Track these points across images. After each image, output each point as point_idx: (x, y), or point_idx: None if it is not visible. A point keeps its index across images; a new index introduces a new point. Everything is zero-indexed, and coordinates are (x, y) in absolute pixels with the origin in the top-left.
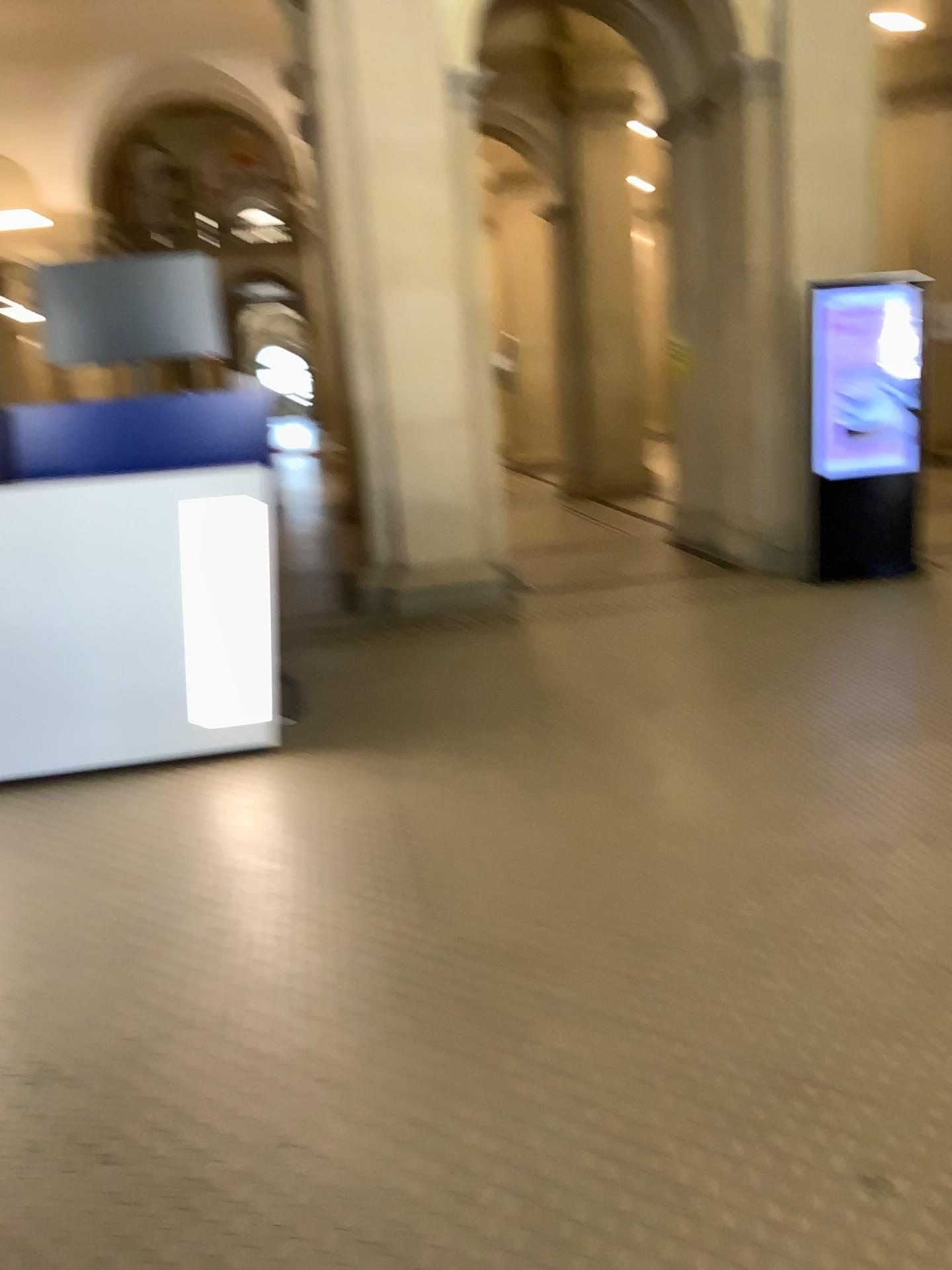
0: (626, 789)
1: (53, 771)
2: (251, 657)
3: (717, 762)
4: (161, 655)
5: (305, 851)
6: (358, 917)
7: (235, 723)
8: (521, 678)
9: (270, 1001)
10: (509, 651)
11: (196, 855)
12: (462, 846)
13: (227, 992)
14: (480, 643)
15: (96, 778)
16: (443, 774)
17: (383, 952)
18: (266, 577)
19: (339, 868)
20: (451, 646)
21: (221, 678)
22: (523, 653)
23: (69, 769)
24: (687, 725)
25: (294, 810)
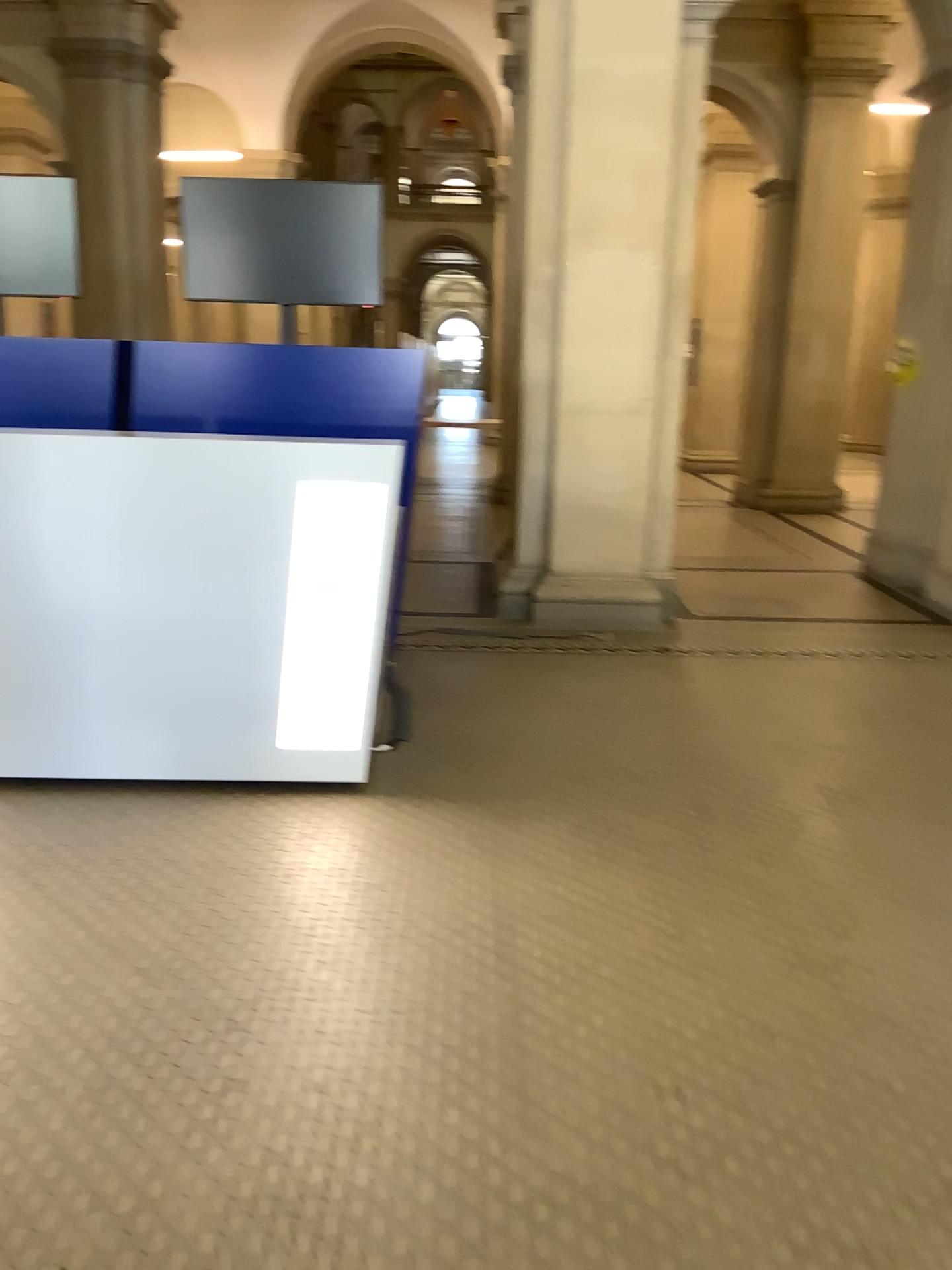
0: (806, 943)
1: (96, 779)
2: (345, 677)
3: (934, 919)
4: (238, 659)
5: (365, 965)
6: (414, 1103)
7: (315, 753)
8: (672, 737)
9: (261, 1249)
10: (660, 695)
11: (226, 943)
12: (573, 1001)
13: (205, 1218)
14: (625, 679)
15: (143, 795)
16: (561, 870)
17: (438, 1188)
18: (375, 582)
19: (403, 1006)
20: (590, 678)
21: (306, 697)
22: (676, 701)
23: (115, 780)
24: (888, 848)
25: (364, 892)
